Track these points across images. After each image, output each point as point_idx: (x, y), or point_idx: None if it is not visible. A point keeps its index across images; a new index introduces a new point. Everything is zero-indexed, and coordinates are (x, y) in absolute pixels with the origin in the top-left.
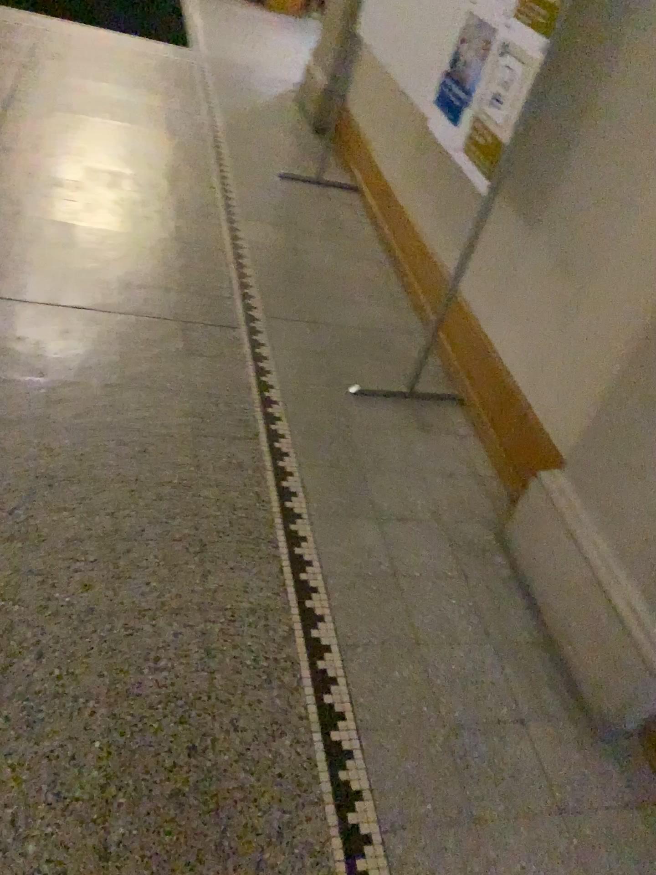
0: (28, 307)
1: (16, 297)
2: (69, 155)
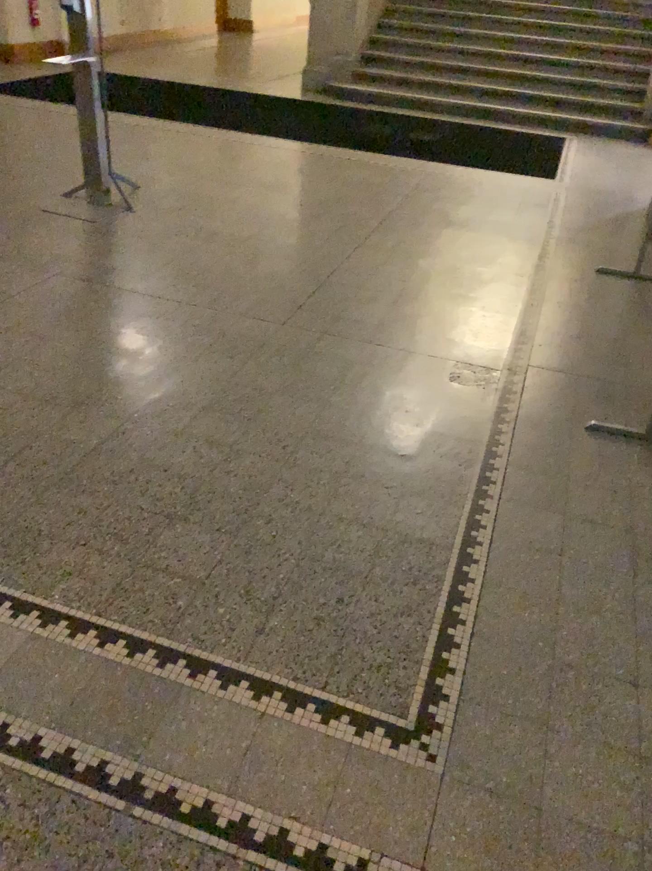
0: (336, 339)
1: (330, 333)
2: (407, 251)
